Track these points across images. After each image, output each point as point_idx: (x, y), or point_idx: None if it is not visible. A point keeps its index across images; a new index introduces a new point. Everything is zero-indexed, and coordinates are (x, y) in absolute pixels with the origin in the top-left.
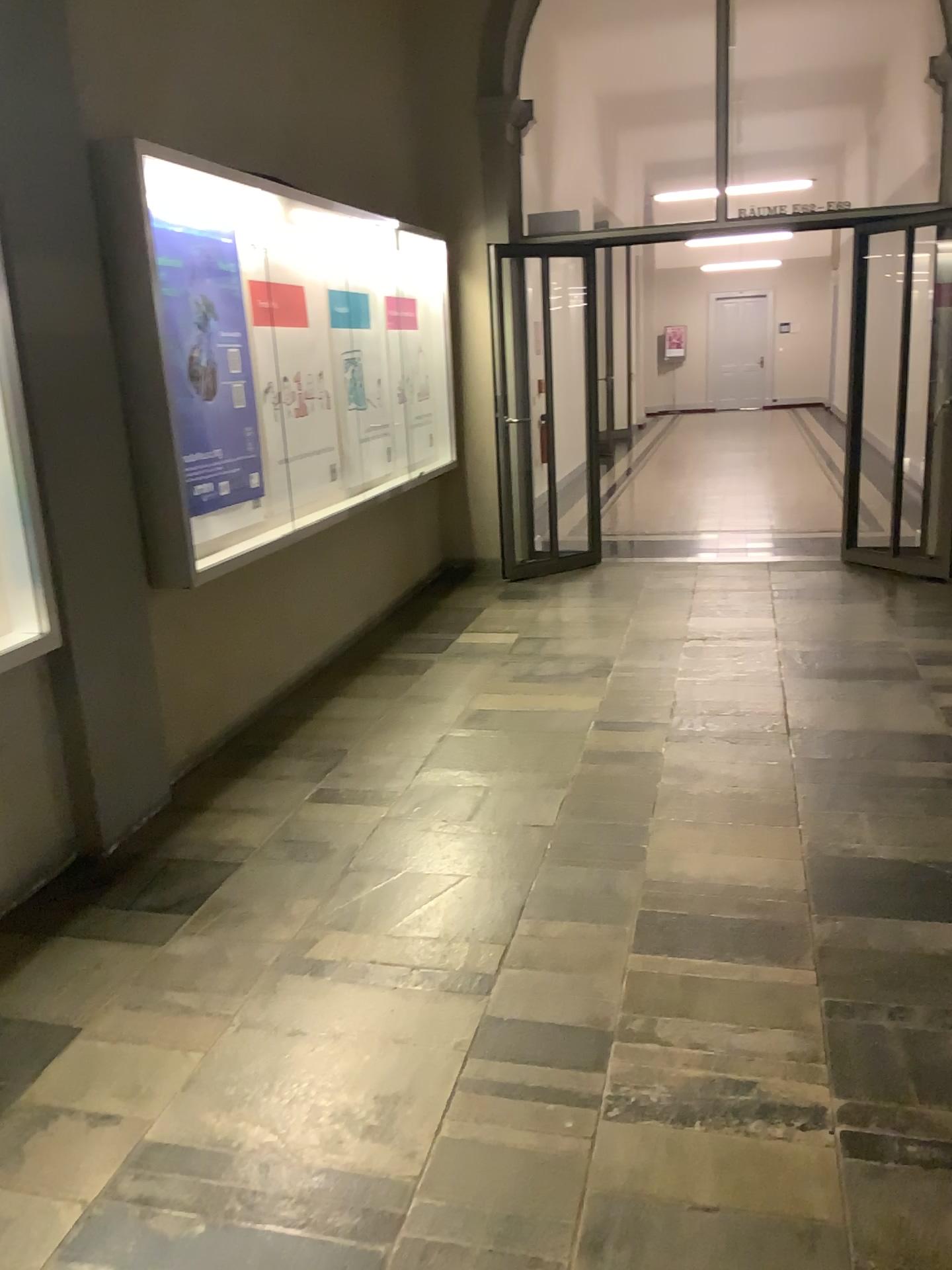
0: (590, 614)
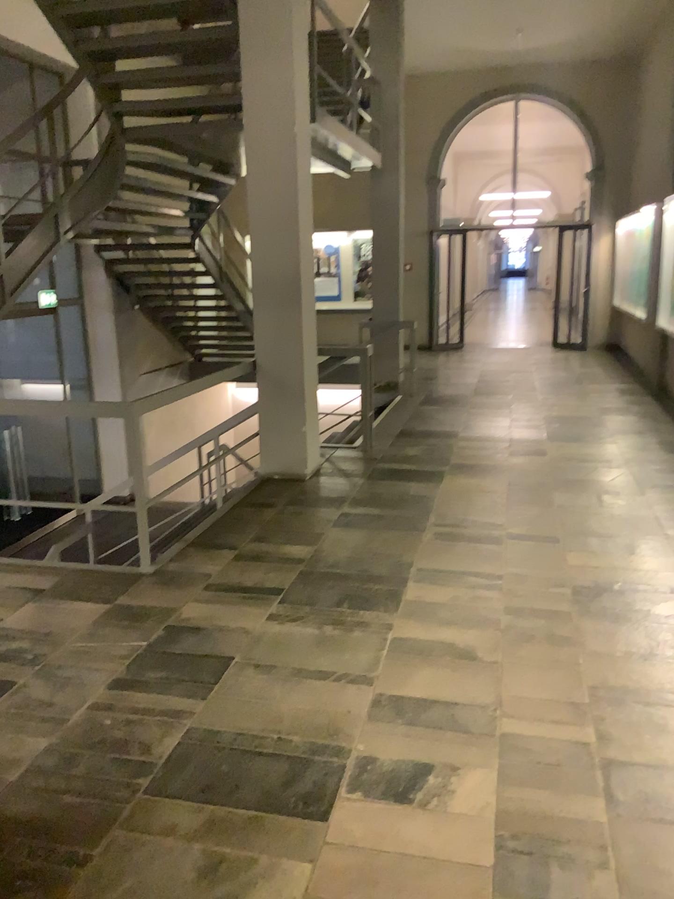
0: (673, 728)
